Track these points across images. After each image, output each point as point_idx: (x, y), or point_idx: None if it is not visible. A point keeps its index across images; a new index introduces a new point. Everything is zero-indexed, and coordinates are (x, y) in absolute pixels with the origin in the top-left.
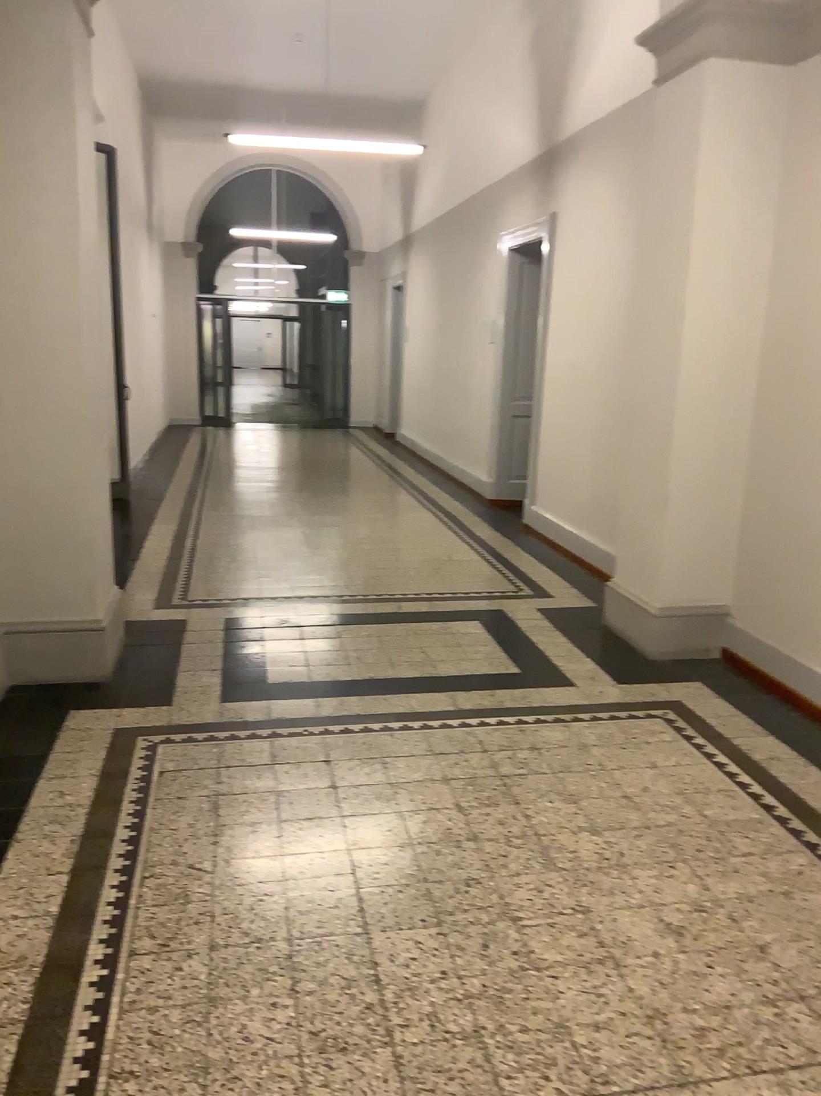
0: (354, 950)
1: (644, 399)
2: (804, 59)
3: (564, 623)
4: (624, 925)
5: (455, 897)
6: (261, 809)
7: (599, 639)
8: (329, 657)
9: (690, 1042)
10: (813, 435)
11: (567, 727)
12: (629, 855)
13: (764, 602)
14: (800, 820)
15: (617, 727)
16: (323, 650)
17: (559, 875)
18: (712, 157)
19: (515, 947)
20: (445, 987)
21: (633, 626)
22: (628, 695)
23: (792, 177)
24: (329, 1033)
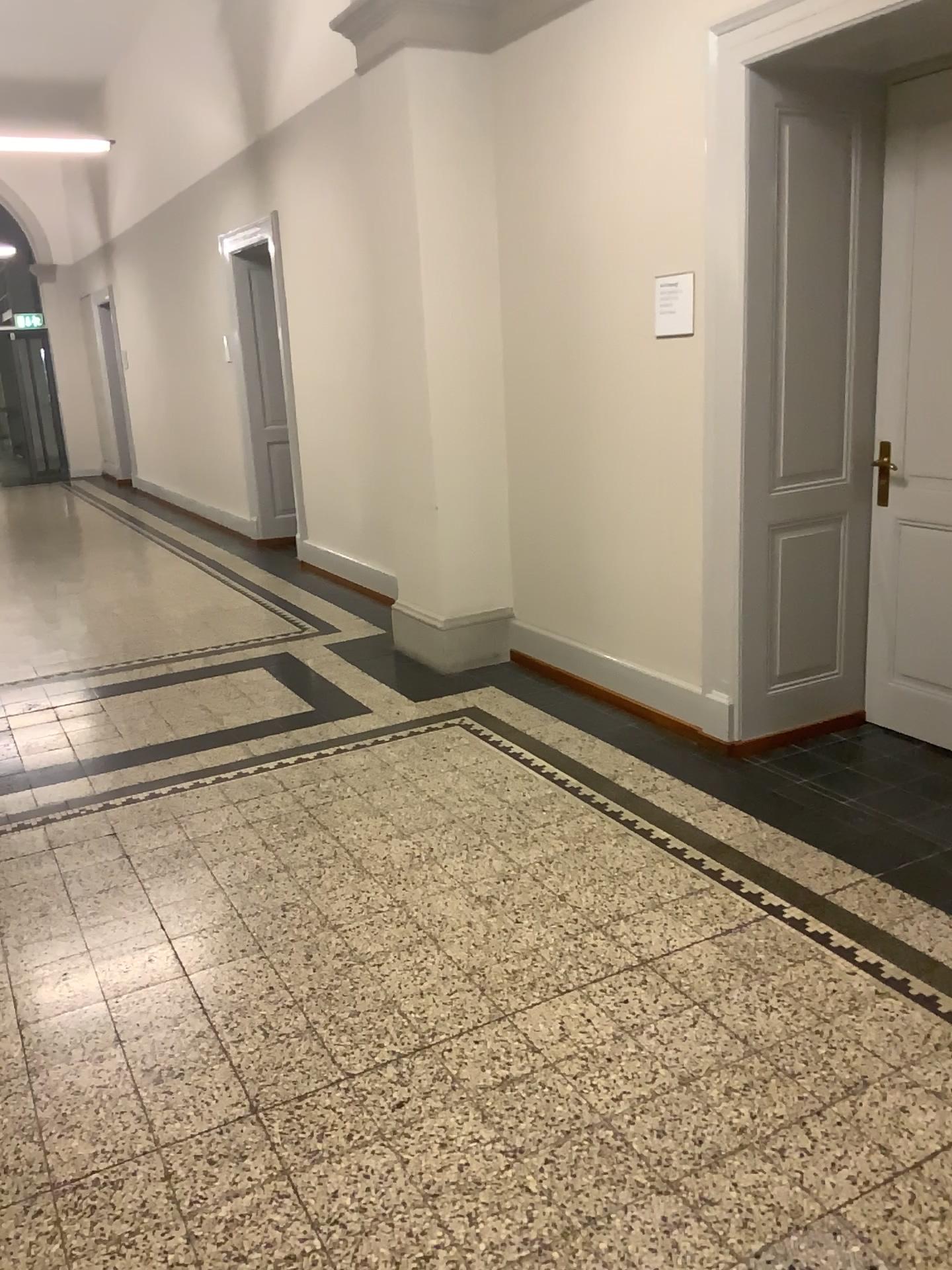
0: (176, 992)
1: (398, 406)
2: (500, 47)
3: (352, 654)
4: (439, 908)
5: (273, 924)
6: (49, 892)
7: (390, 663)
8: (95, 731)
9: (506, 985)
10: (563, 425)
11: (366, 751)
12: (439, 851)
13: (542, 597)
14: (592, 788)
15: (416, 742)
16: (88, 725)
17: (373, 882)
18: (427, 148)
19: (338, 951)
20: (274, 1000)
21: (422, 644)
22: (424, 710)
23: (506, 167)
24: (163, 1066)
